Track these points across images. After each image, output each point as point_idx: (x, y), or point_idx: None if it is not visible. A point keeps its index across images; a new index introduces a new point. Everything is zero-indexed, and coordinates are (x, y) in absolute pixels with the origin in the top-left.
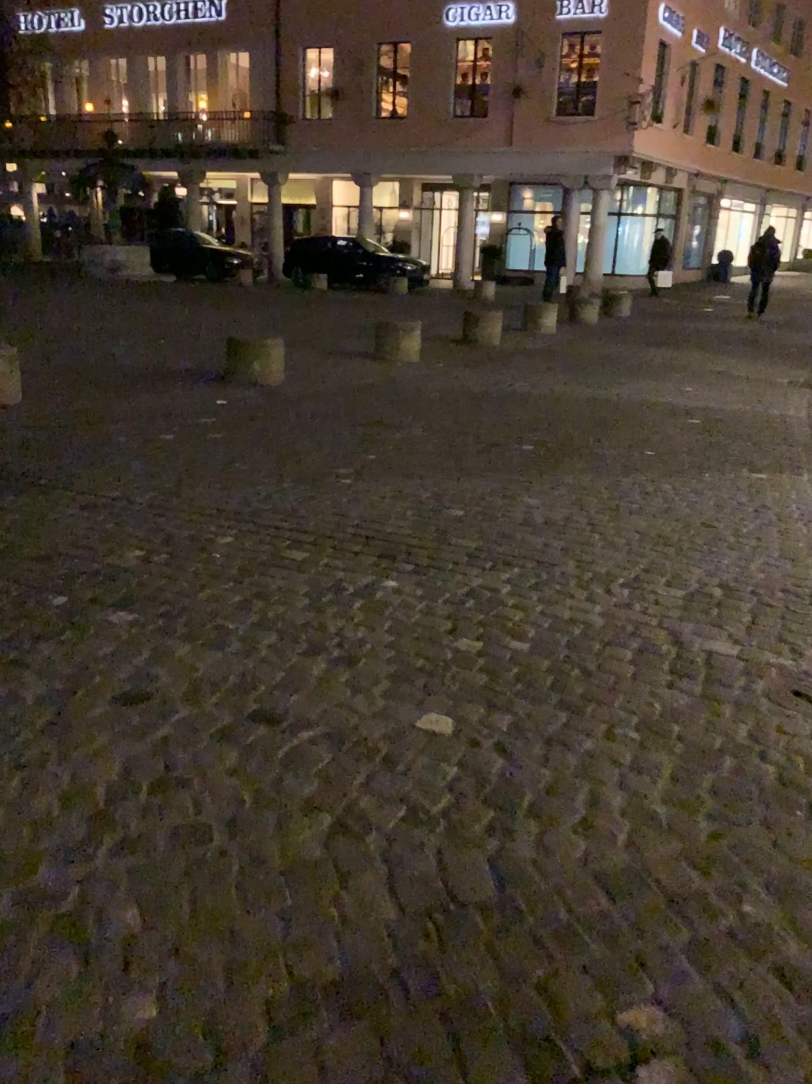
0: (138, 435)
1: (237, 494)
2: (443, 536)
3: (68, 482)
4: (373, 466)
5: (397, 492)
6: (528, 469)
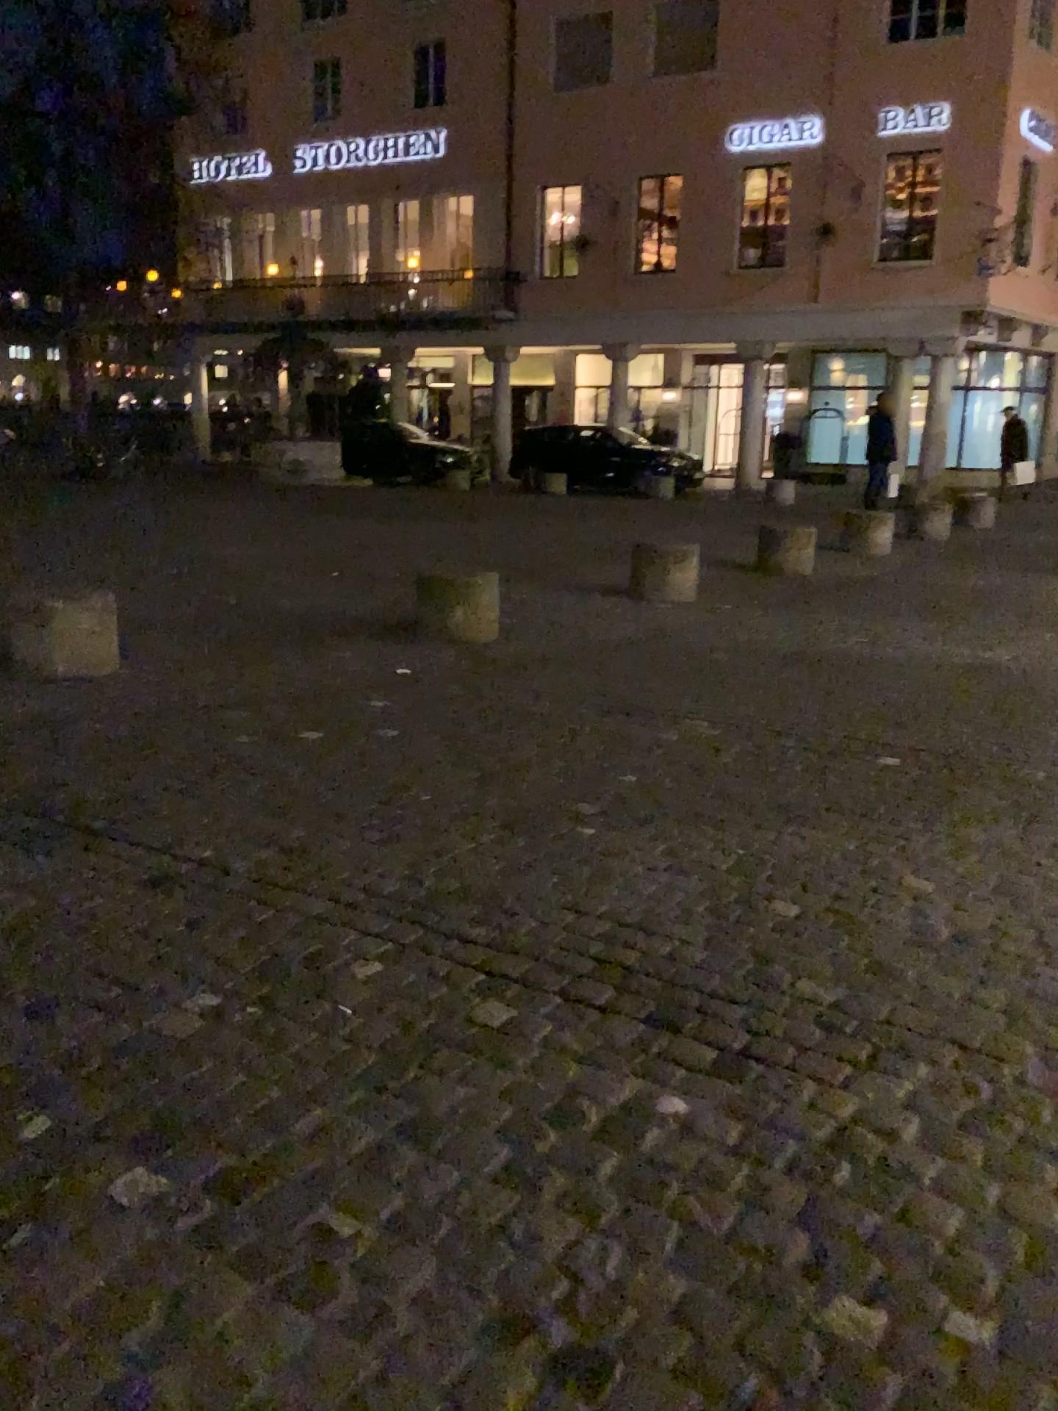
0: (261, 740)
1: (401, 866)
2: (769, 980)
3: (130, 833)
4: (635, 808)
5: (678, 868)
6: (902, 817)
